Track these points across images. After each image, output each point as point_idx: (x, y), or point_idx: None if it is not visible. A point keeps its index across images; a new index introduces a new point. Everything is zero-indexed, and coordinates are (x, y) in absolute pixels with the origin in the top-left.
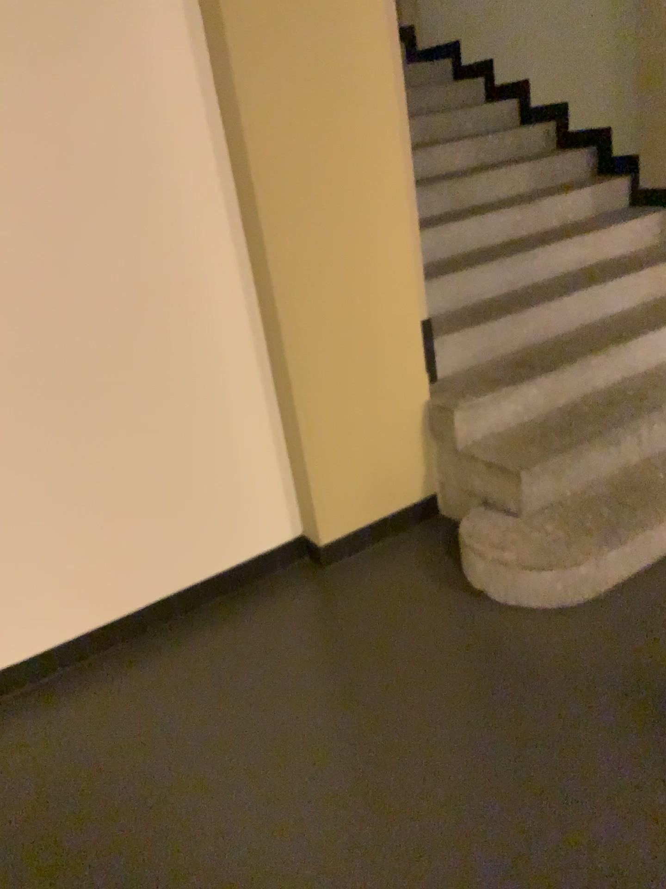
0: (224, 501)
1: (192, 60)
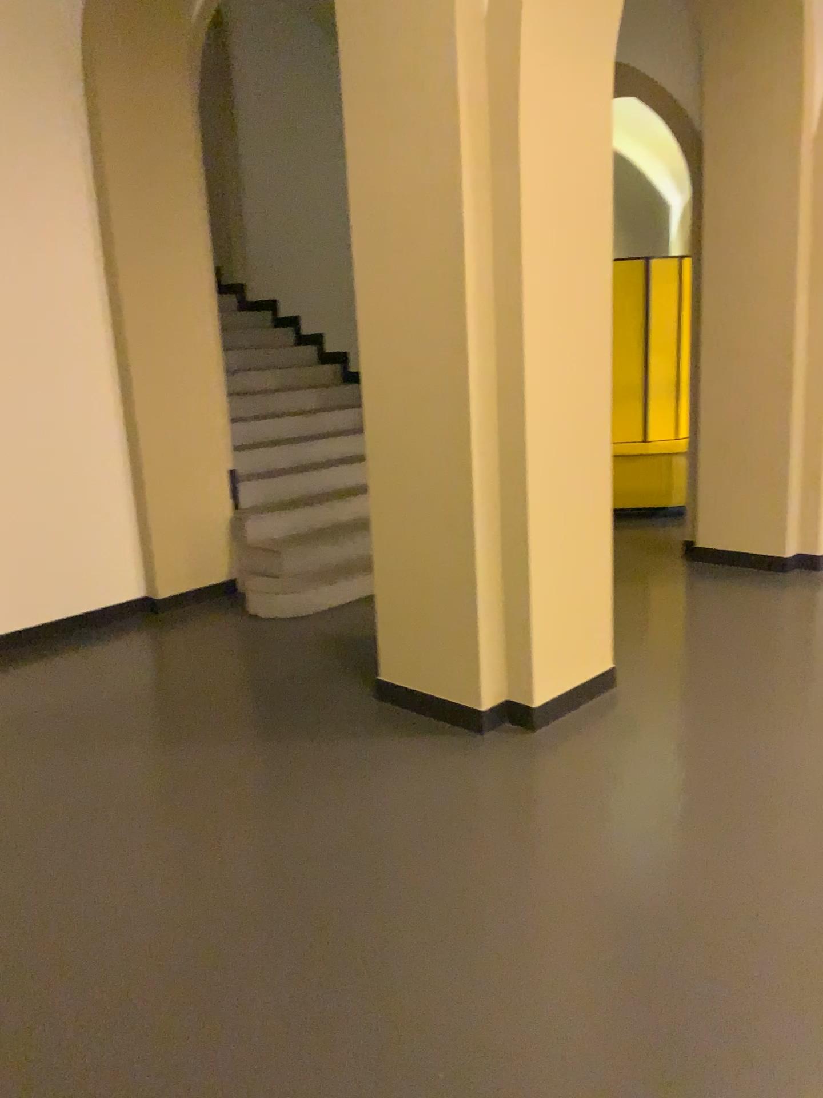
0: (94, 561)
1: (96, 305)
